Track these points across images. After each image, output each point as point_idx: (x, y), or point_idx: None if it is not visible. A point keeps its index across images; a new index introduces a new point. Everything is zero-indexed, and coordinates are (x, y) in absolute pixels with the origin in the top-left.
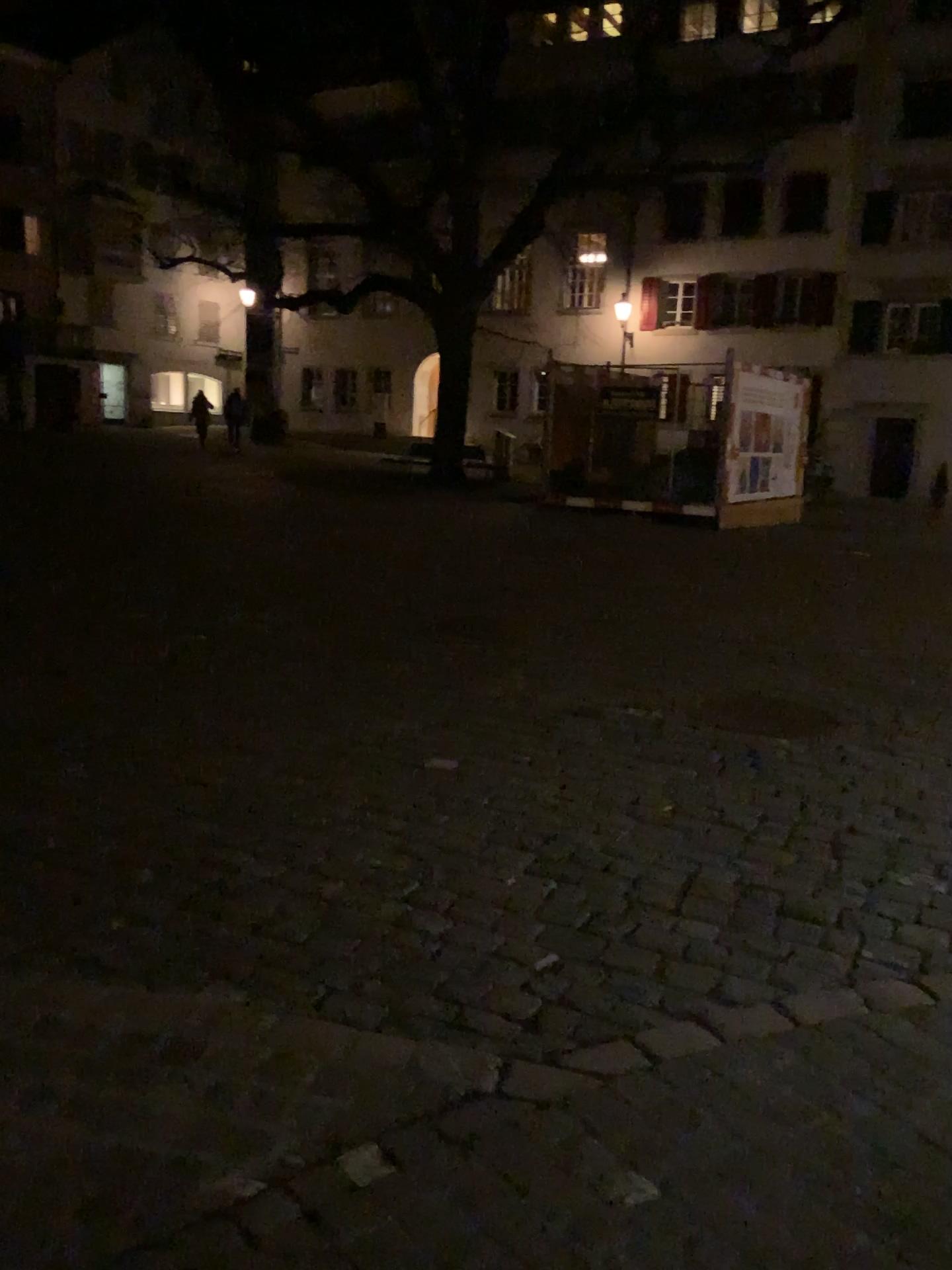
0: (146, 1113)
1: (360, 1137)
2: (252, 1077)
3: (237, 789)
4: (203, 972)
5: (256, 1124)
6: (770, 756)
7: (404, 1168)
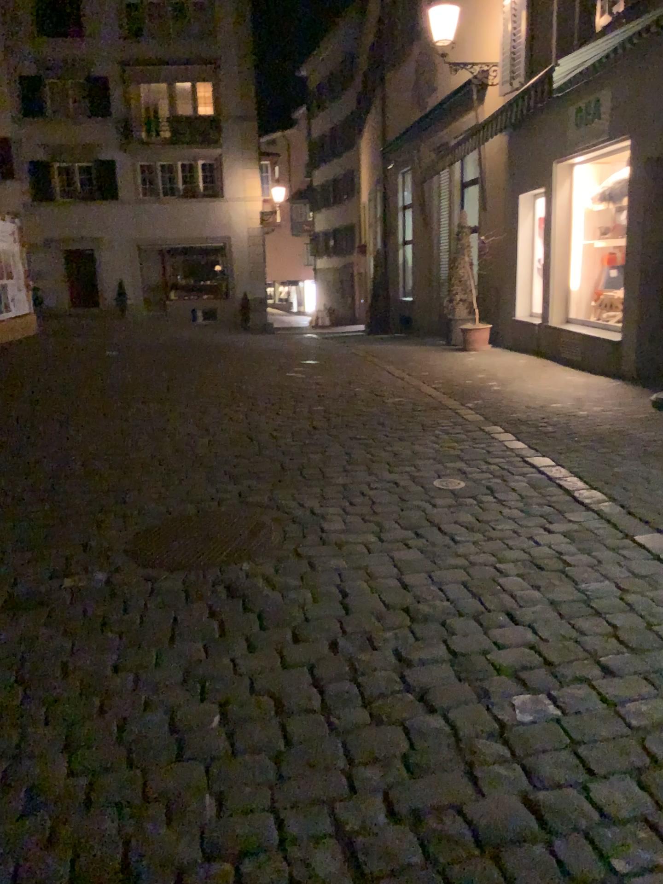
0: None
1: None
2: None
3: None
4: None
5: None
6: (248, 590)
7: None
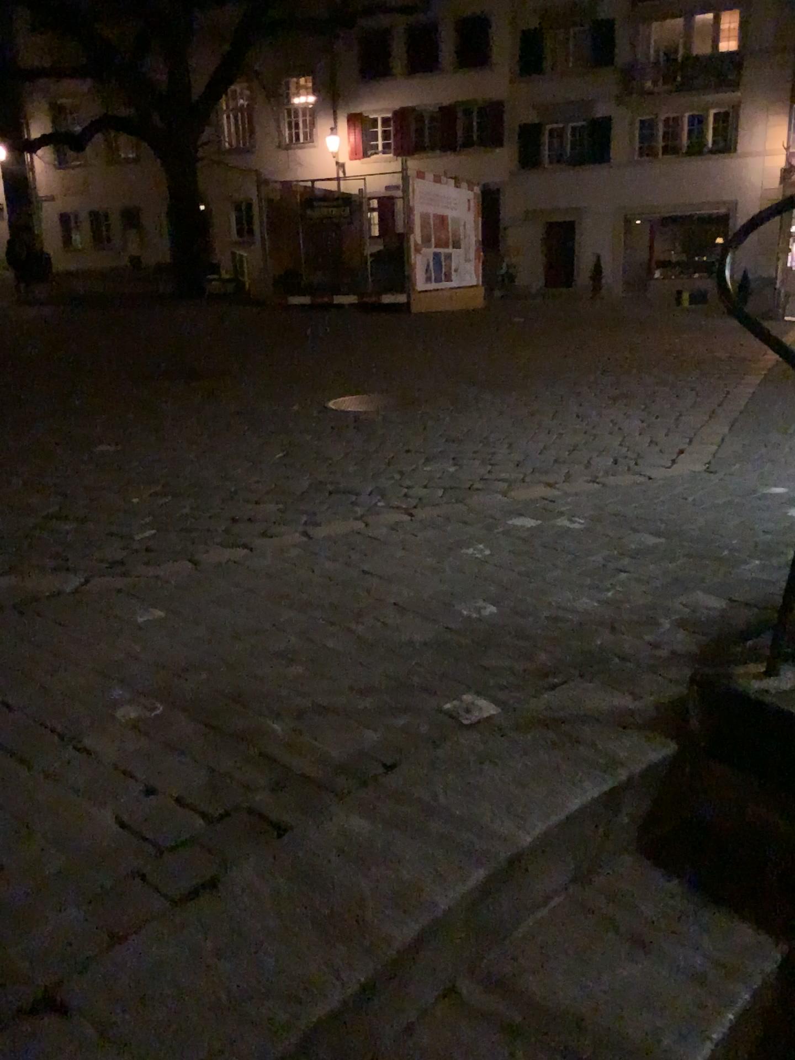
0: None
1: None
2: None
3: None
4: None
5: None
6: (368, 418)
7: None
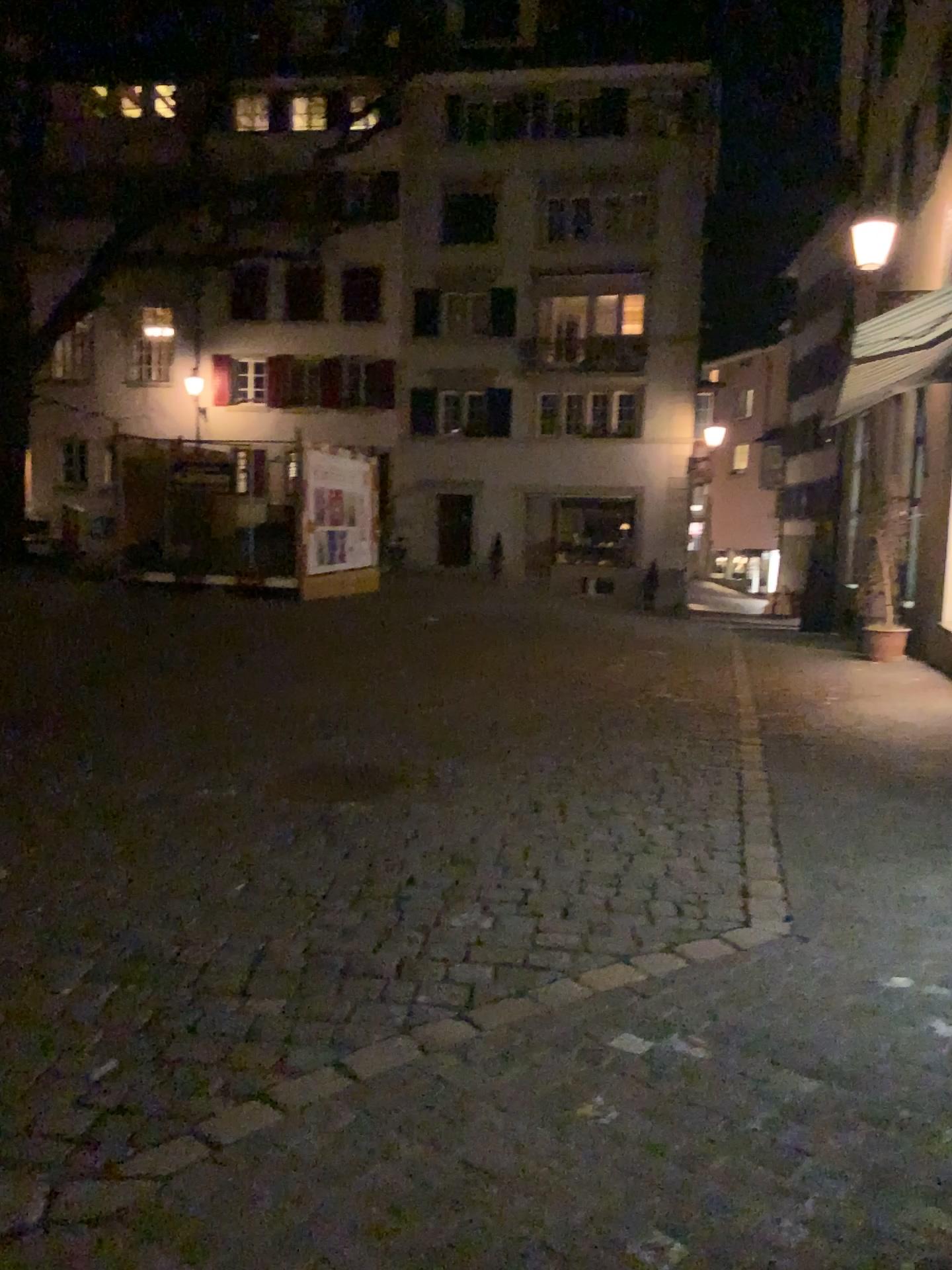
0: None
1: None
2: None
3: None
4: None
5: None
6: (339, 821)
7: None
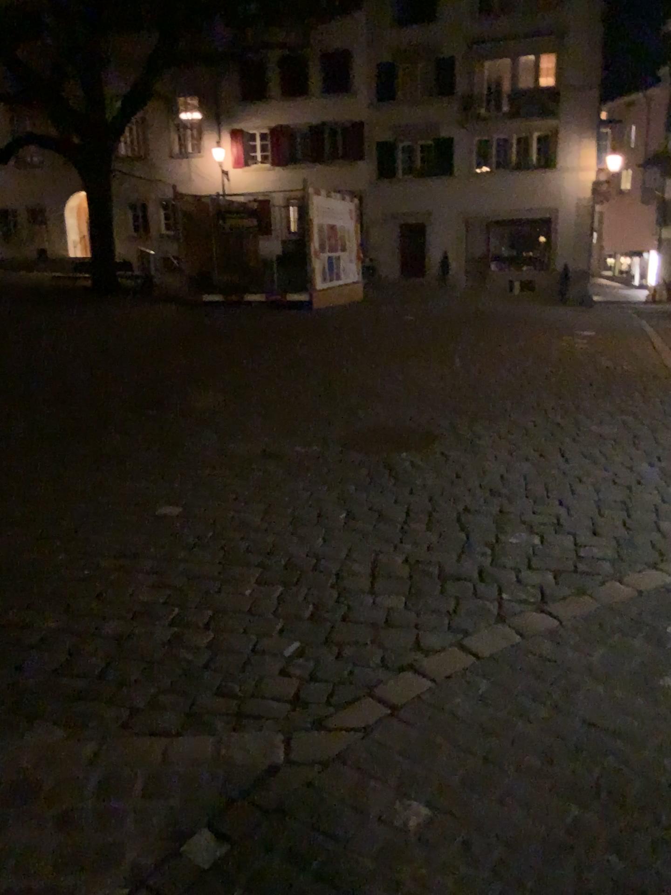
0: (4, 857)
1: (194, 828)
2: (89, 800)
3: (6, 557)
4: (20, 718)
5: (104, 840)
6: (399, 466)
7: (237, 845)
